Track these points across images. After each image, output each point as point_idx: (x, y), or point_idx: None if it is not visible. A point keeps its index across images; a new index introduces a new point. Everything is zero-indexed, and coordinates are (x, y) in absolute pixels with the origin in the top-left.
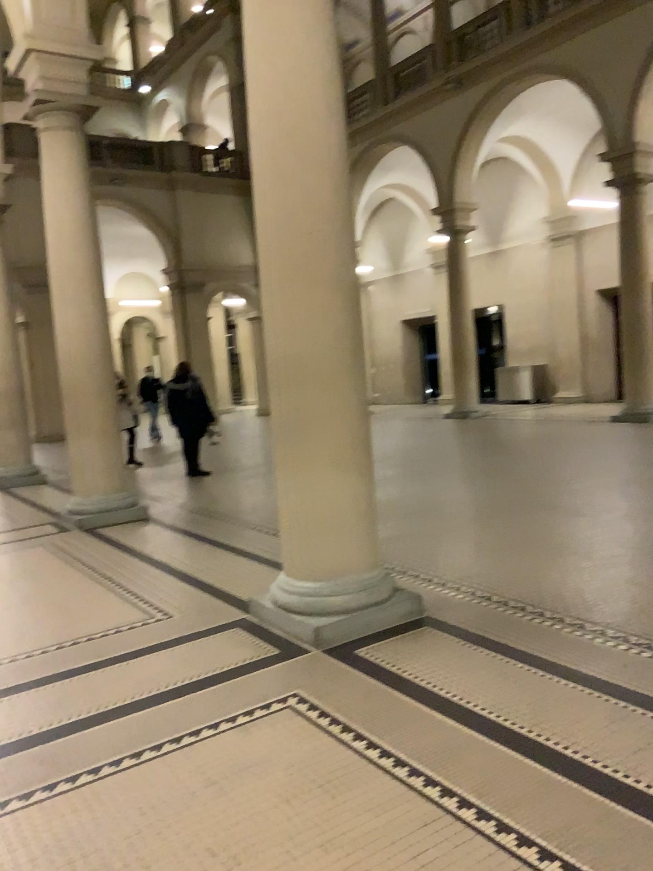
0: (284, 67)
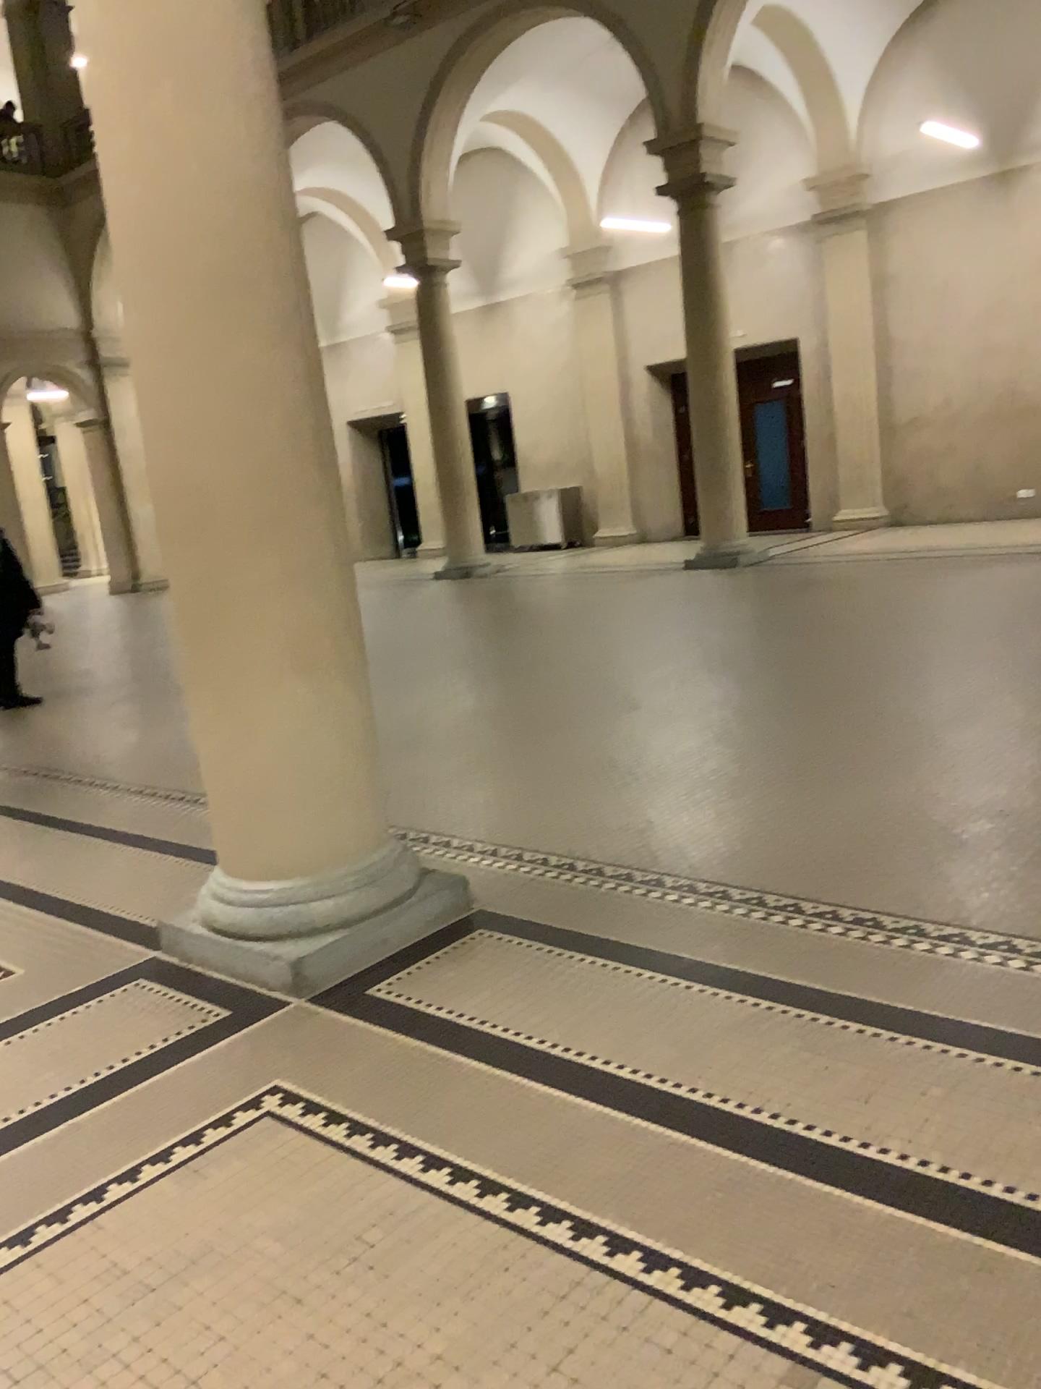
0: None
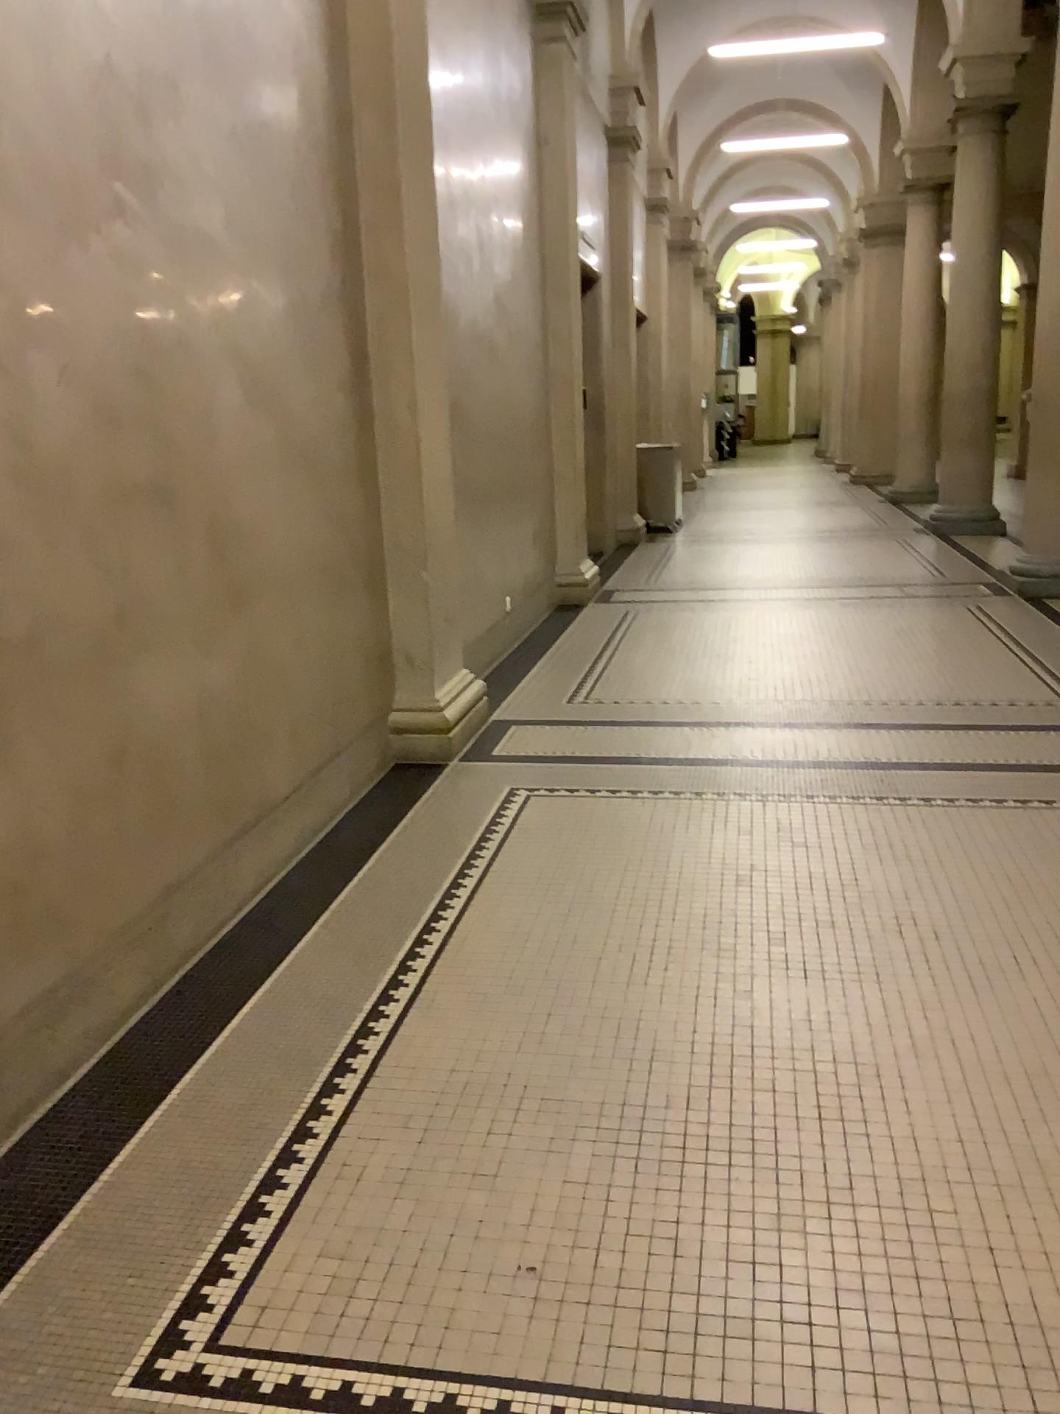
0: None
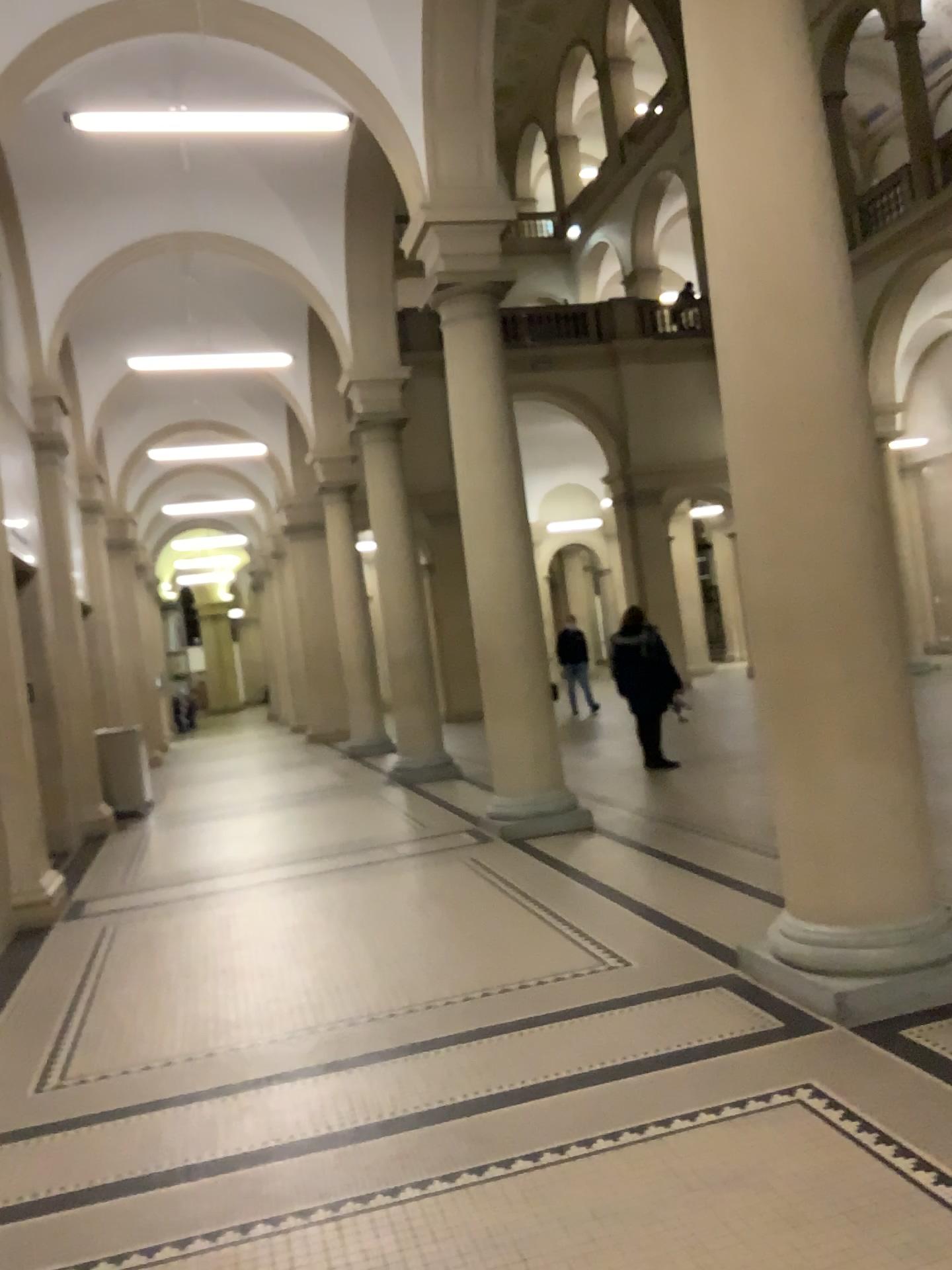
0: (751, 203)
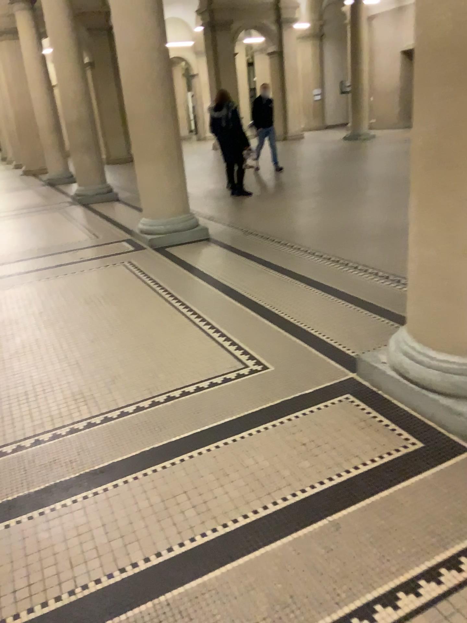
0: None
